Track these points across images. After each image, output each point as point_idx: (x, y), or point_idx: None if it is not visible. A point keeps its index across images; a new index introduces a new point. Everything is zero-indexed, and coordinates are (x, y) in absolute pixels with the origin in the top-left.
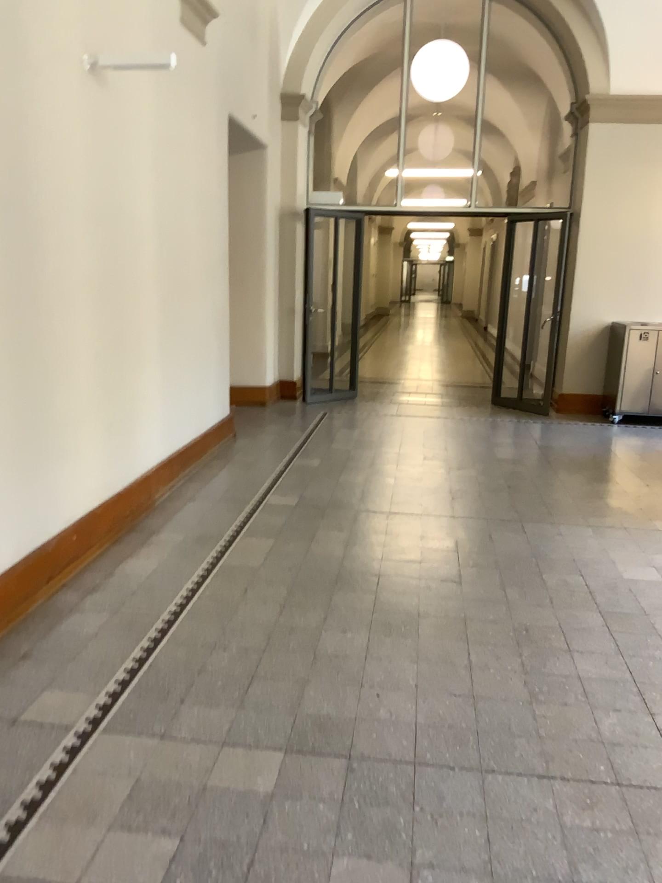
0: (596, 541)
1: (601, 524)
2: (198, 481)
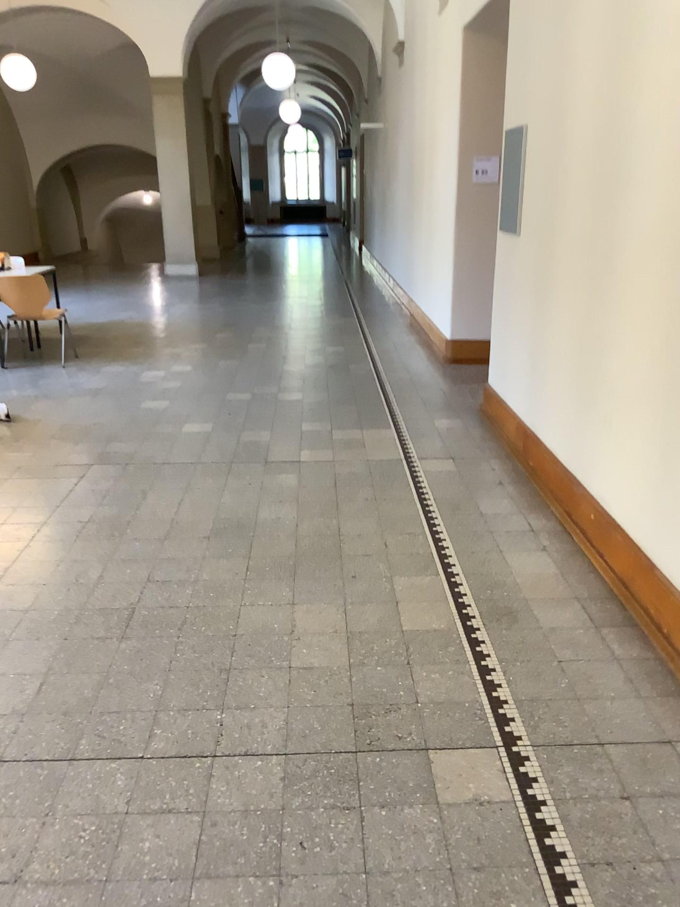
0: None
1: None
2: None
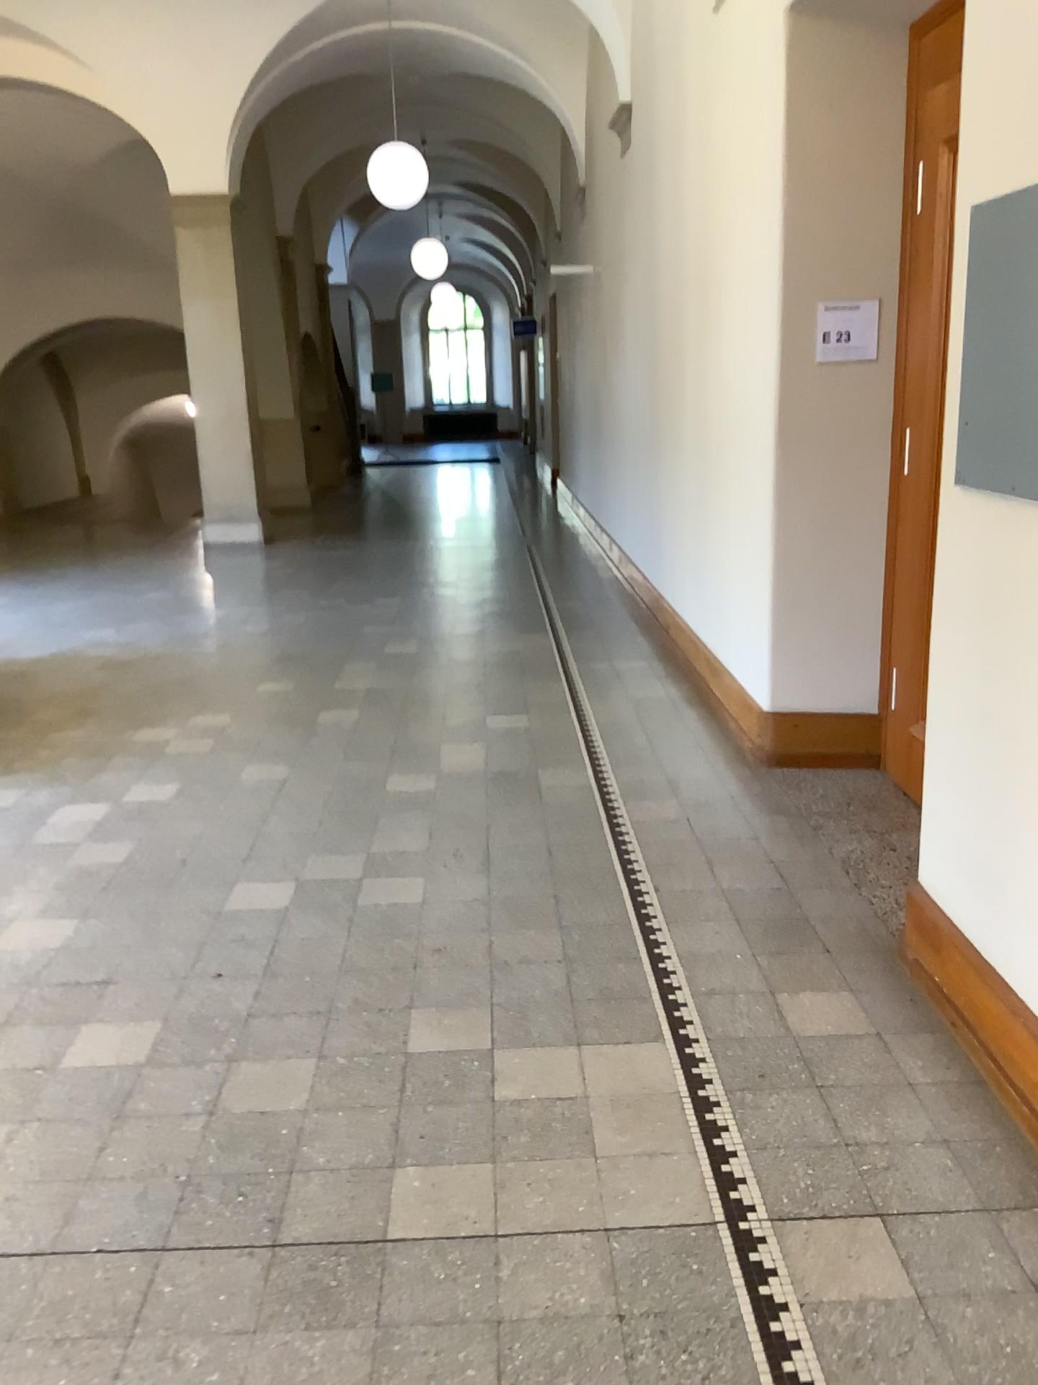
0: None
1: None
2: None
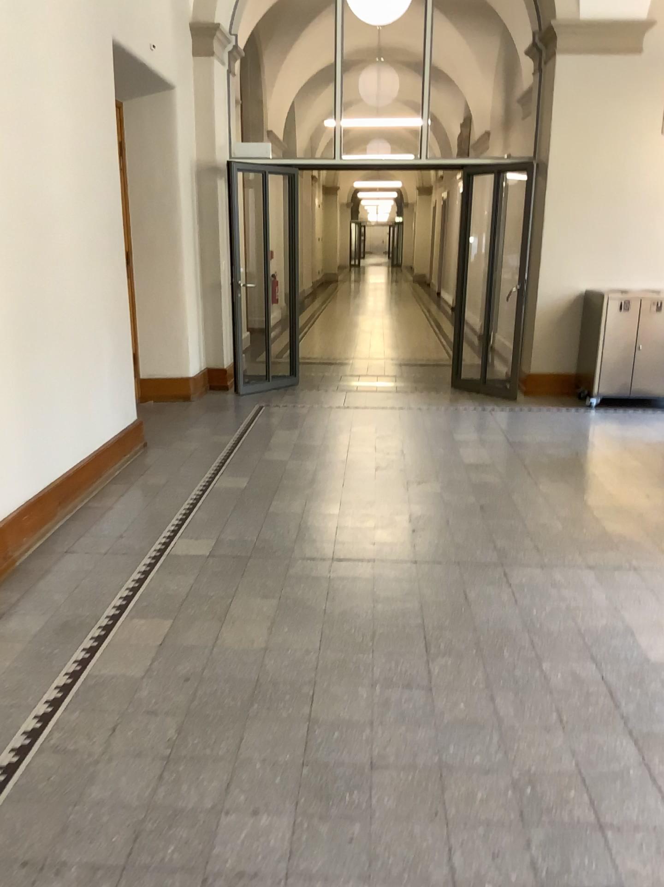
0: (603, 594)
1: (604, 564)
2: (83, 522)
